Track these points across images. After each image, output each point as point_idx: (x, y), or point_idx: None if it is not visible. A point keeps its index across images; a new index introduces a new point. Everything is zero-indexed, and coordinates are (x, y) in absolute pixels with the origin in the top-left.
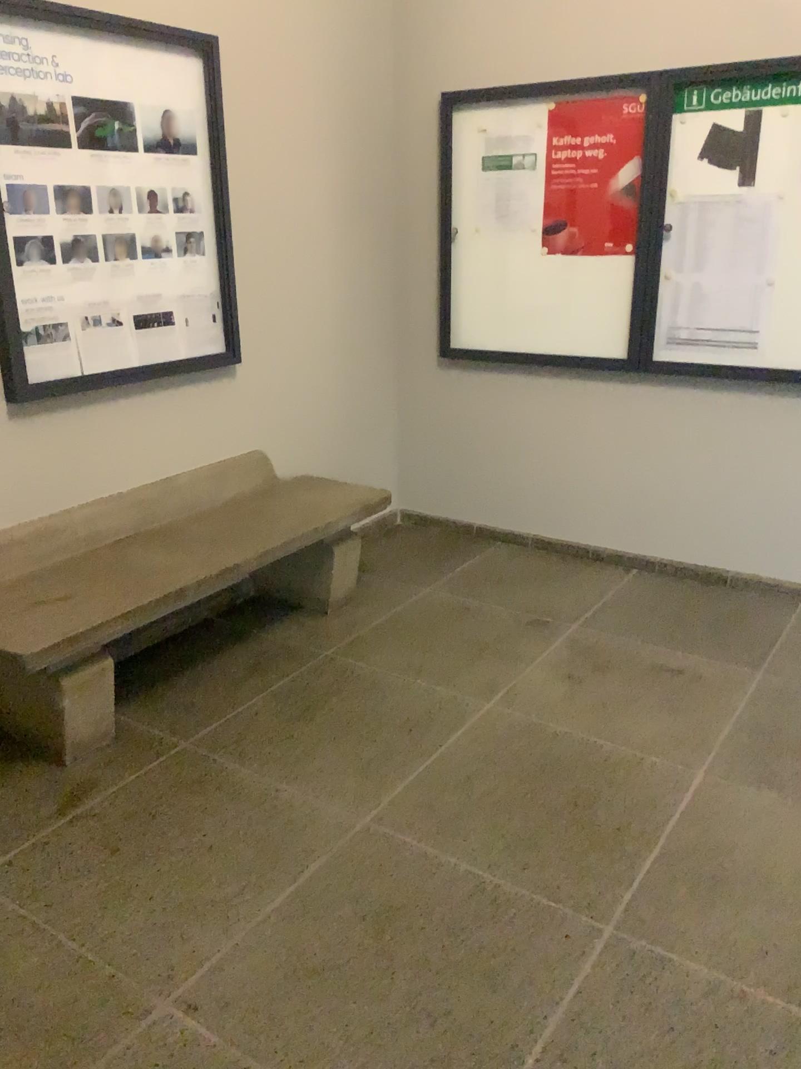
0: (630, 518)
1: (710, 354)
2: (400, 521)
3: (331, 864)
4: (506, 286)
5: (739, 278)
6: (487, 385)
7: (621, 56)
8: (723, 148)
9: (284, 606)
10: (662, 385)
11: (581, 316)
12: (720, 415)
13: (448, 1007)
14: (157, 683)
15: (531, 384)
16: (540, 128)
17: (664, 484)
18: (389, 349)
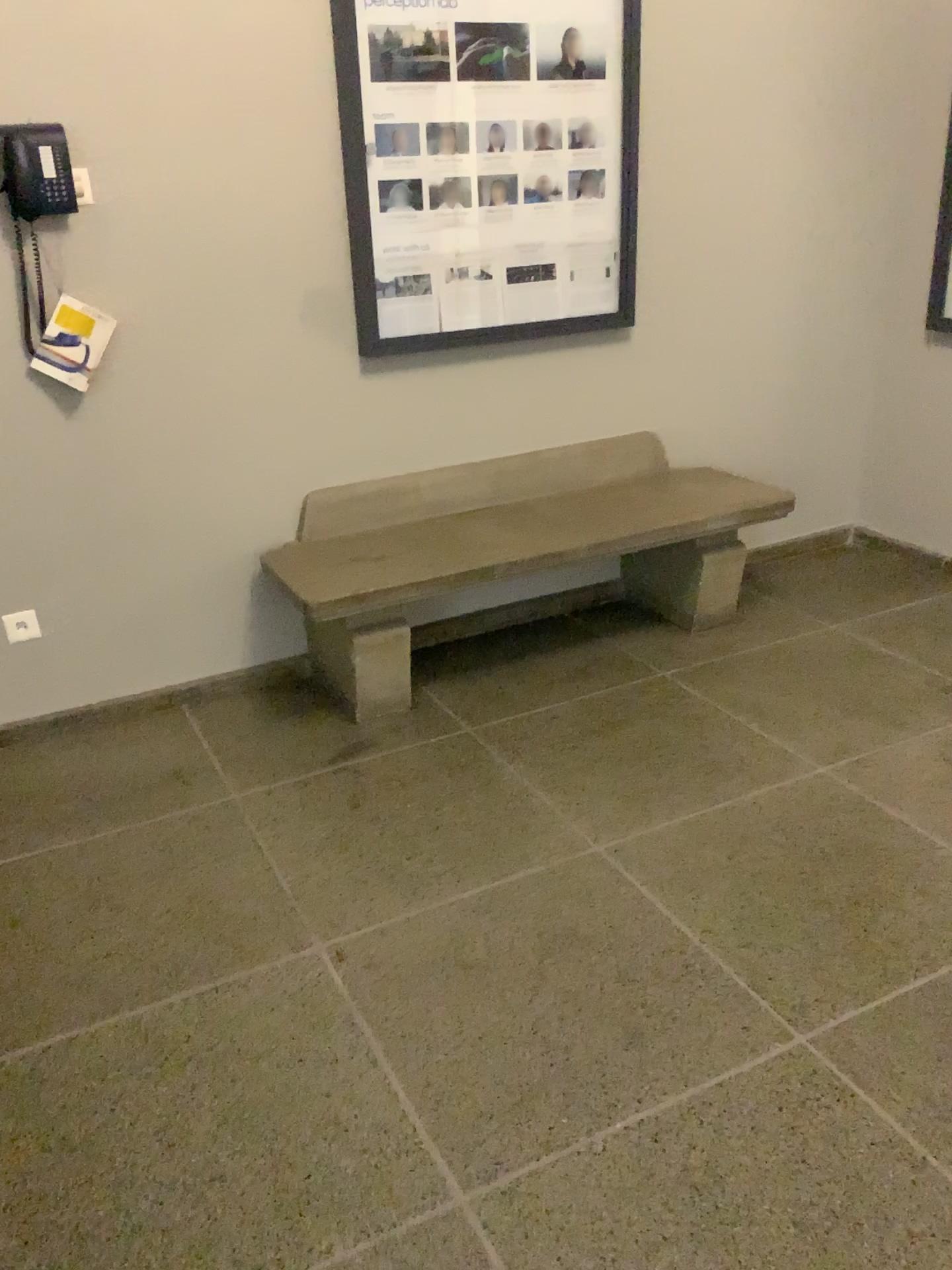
0: None
1: None
2: (853, 541)
3: (542, 877)
4: None
5: None
6: None
7: None
8: None
9: (649, 614)
10: None
11: None
12: None
13: (572, 1043)
14: (478, 667)
15: None
16: None
17: None
18: (863, 319)
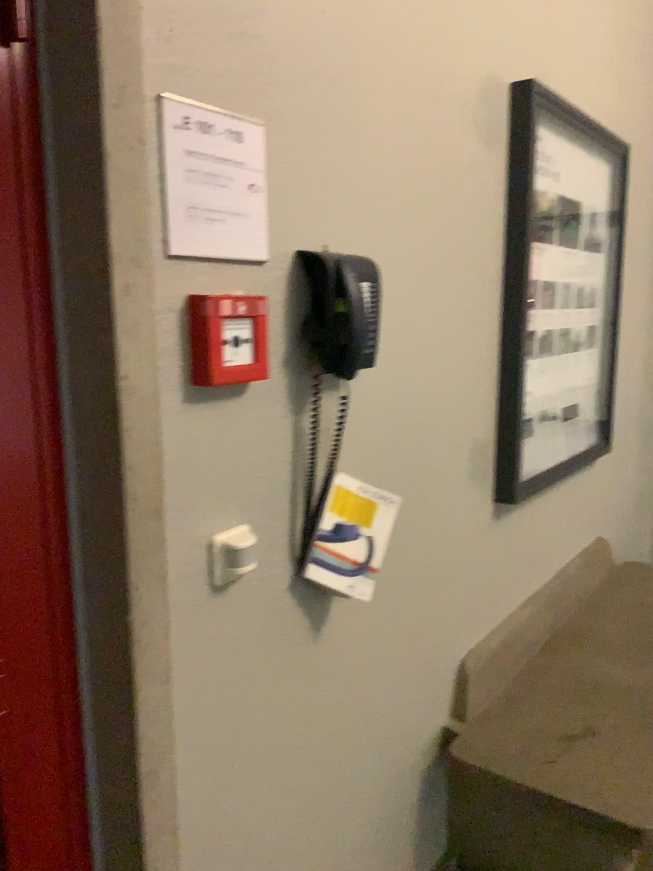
0: None
1: None
2: None
3: None
4: None
5: None
6: None
7: None
8: None
9: None
10: None
11: None
12: None
13: None
14: None
15: None
16: None
17: None
18: None
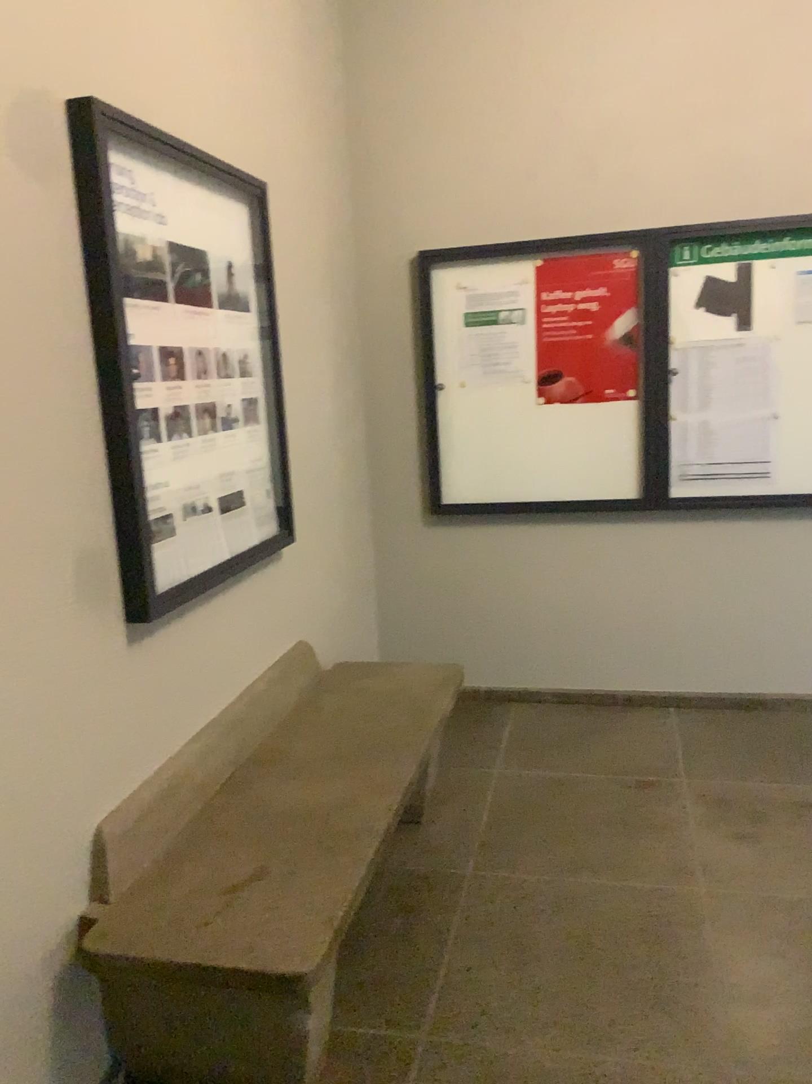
0: (656, 657)
1: (725, 487)
2: None
3: None
4: (501, 438)
5: (749, 414)
6: (485, 540)
7: (609, 218)
8: (720, 299)
9: None
10: (678, 521)
11: (588, 461)
12: (740, 544)
13: None
14: None
15: (536, 534)
16: (529, 283)
17: (689, 618)
18: (369, 512)
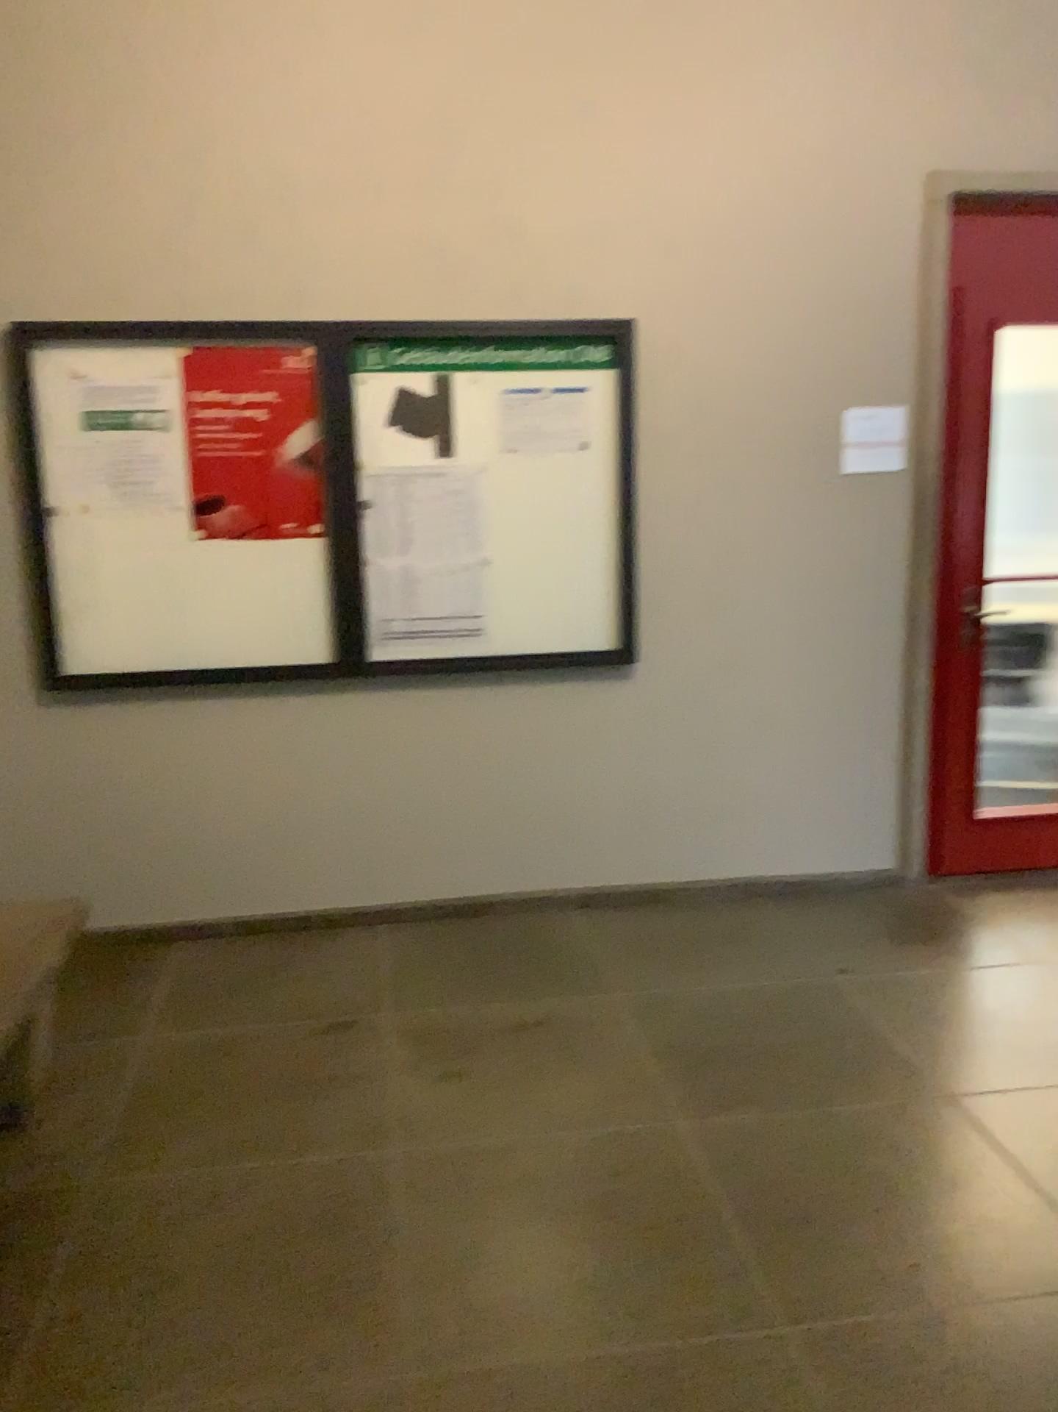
0: (357, 863)
1: (431, 647)
2: None
3: None
4: (142, 585)
5: (455, 557)
6: (124, 724)
7: (275, 301)
8: (415, 414)
9: None
10: (377, 689)
11: (260, 616)
12: (452, 716)
13: None
14: None
15: (195, 712)
16: (172, 378)
17: (395, 811)
18: None
